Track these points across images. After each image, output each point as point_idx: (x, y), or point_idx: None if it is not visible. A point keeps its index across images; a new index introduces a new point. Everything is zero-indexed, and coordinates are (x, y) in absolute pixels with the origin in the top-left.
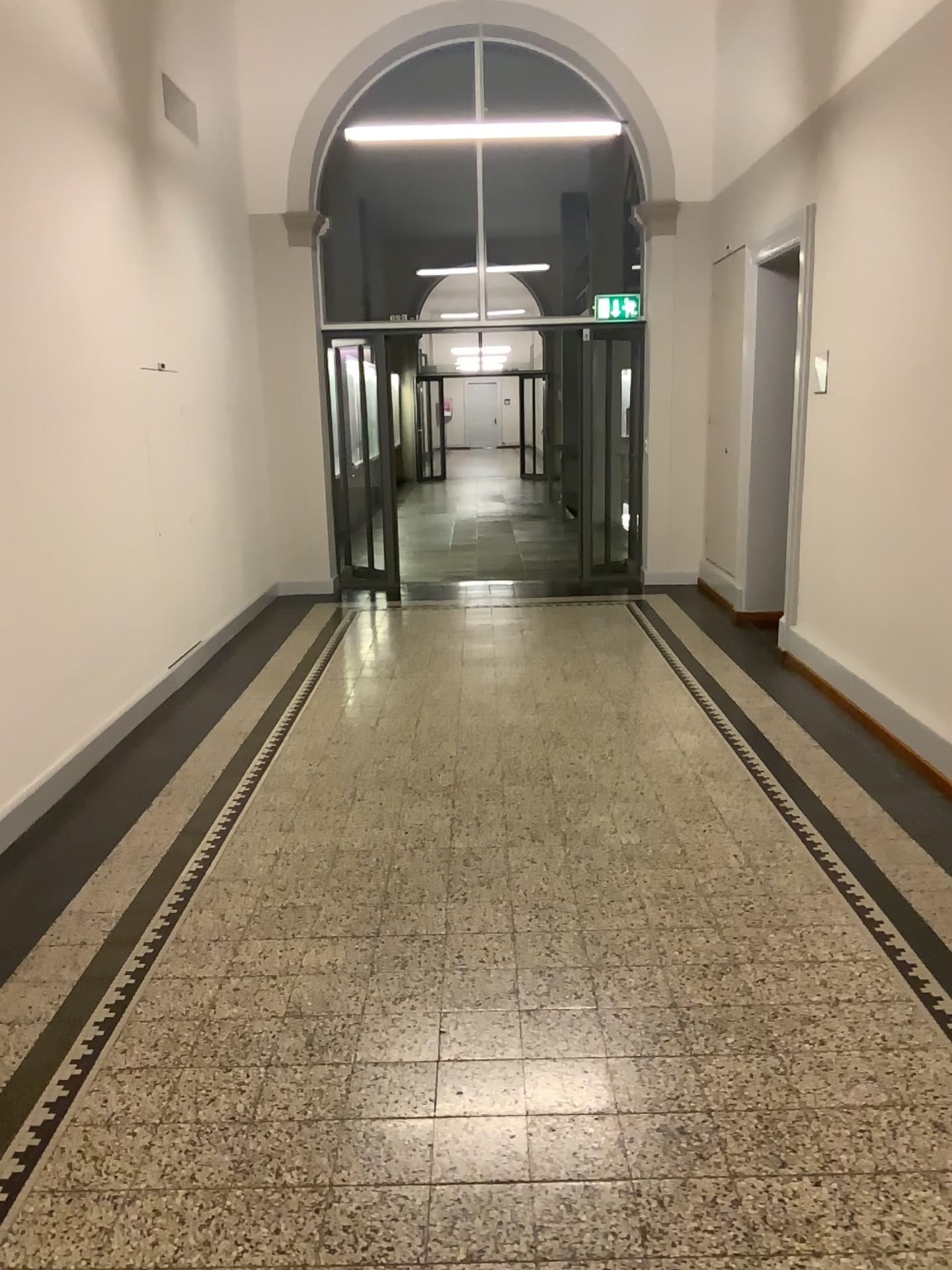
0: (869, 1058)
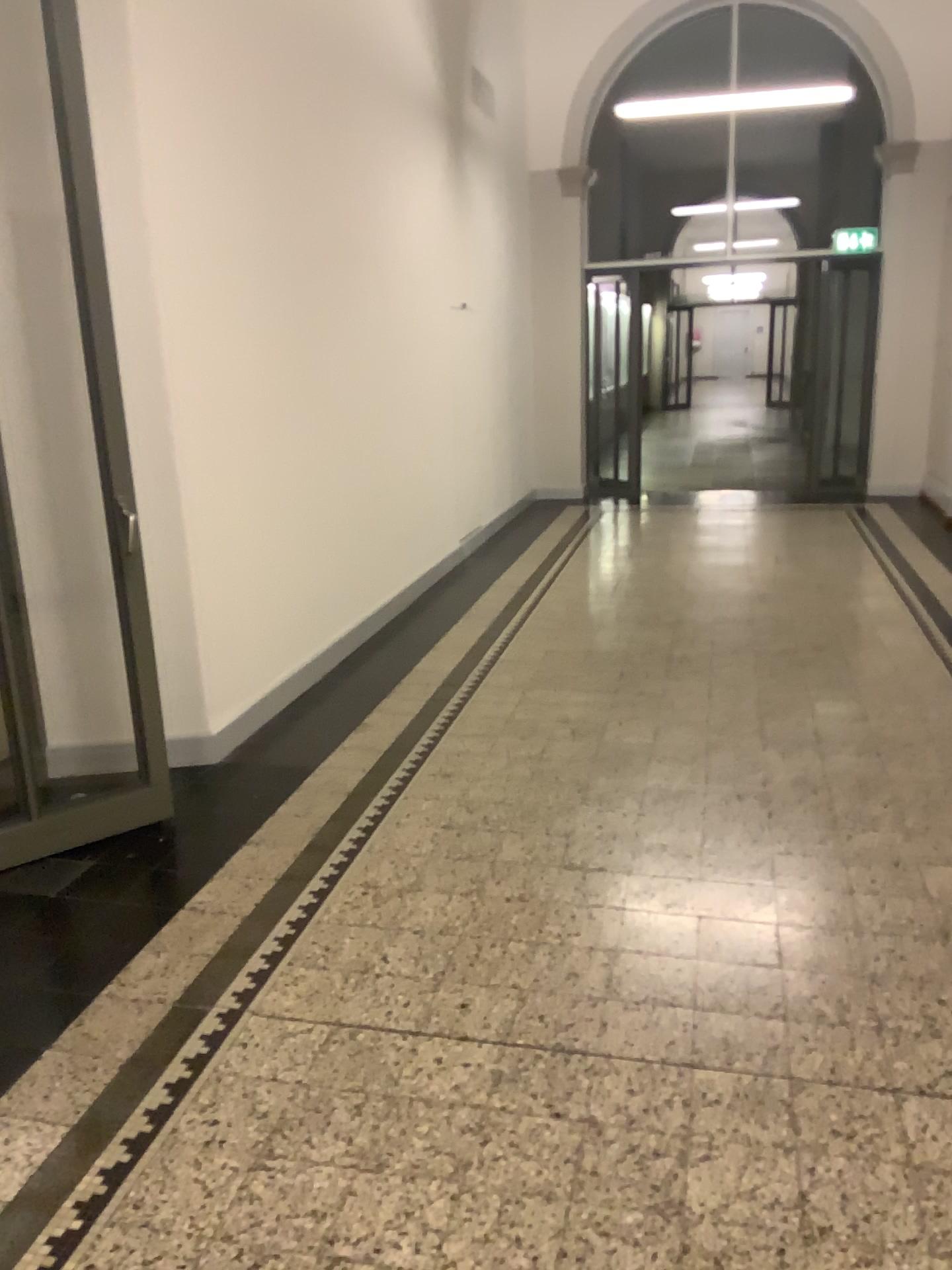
0: (942, 761)
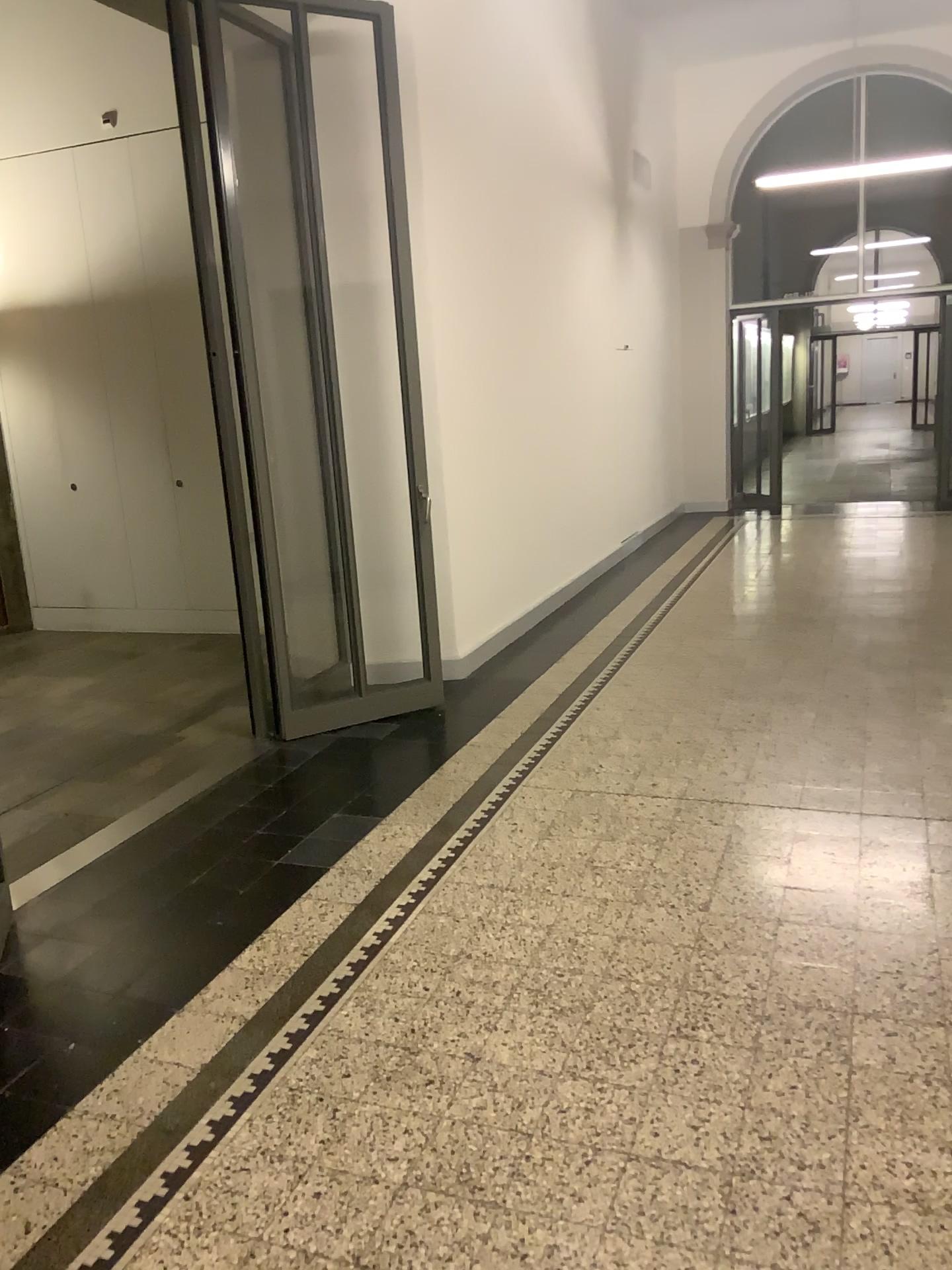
0: None
